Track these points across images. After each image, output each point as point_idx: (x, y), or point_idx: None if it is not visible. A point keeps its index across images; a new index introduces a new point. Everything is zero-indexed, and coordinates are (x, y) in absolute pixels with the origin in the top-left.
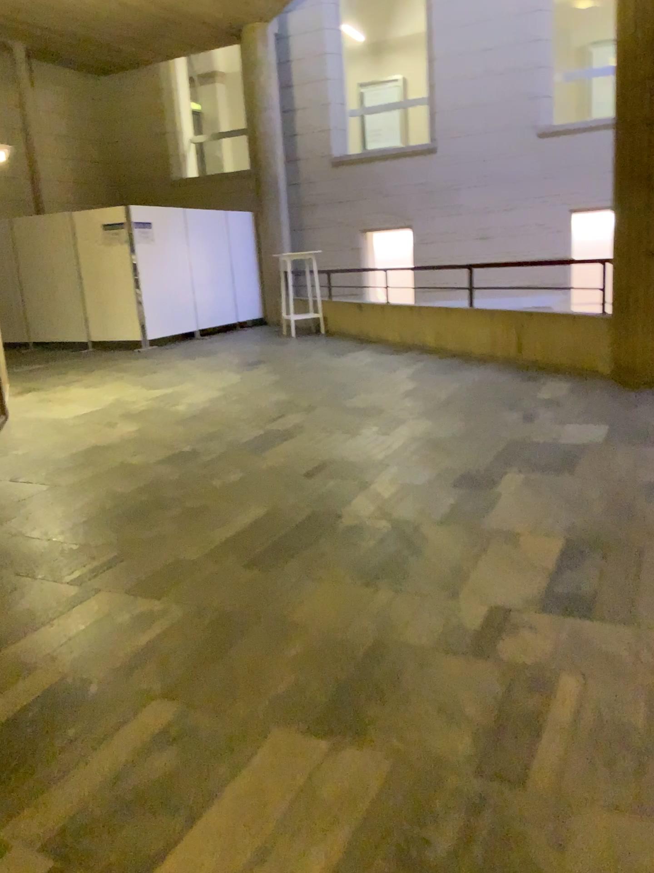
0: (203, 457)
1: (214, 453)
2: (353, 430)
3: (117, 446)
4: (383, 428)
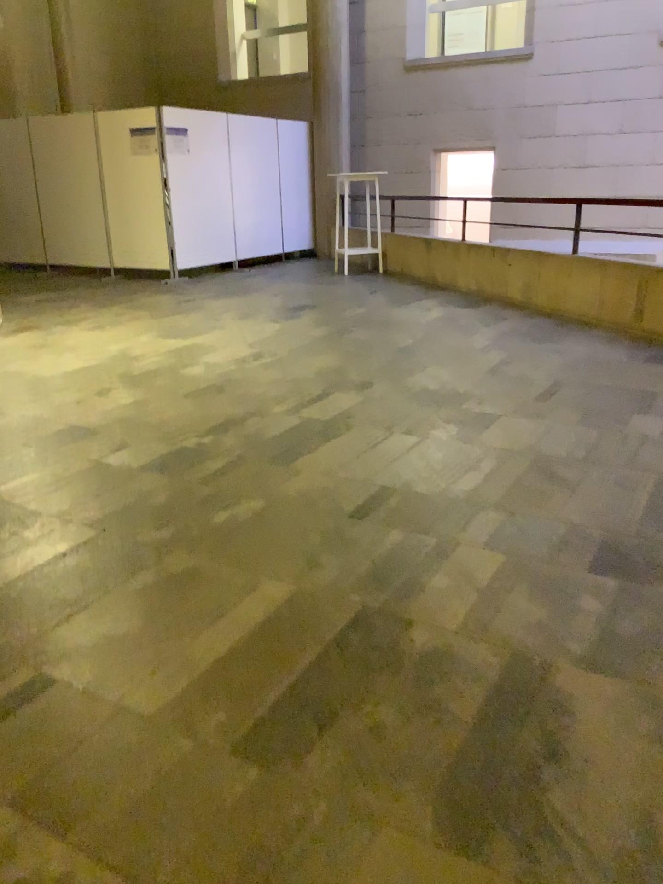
0: (206, 466)
1: (225, 458)
2: (426, 434)
3: (95, 432)
4: (470, 433)
